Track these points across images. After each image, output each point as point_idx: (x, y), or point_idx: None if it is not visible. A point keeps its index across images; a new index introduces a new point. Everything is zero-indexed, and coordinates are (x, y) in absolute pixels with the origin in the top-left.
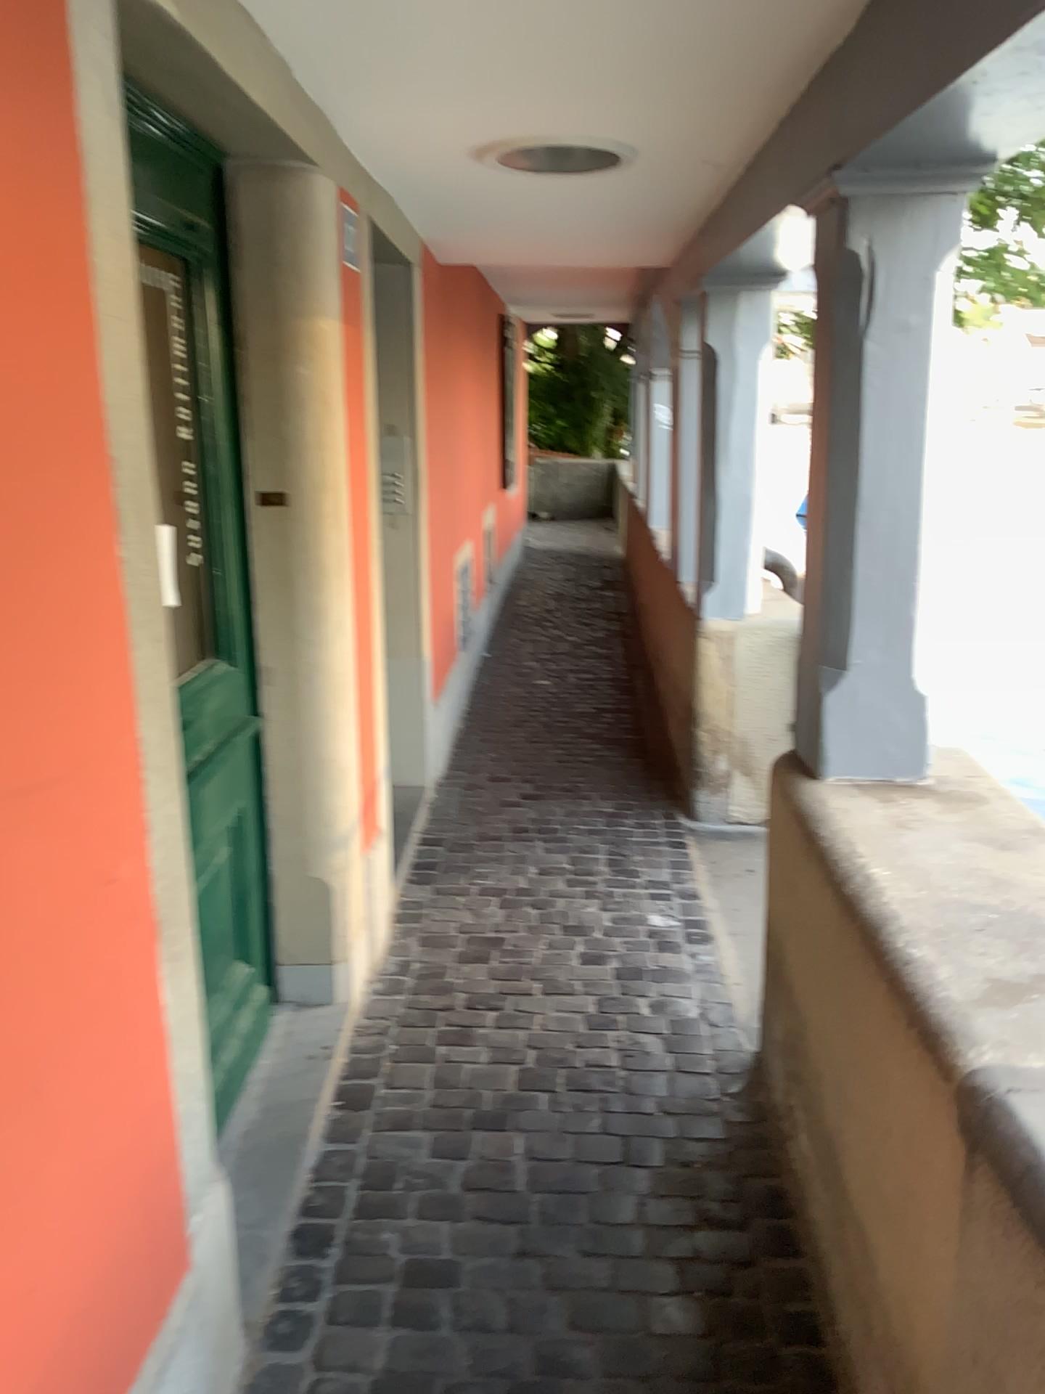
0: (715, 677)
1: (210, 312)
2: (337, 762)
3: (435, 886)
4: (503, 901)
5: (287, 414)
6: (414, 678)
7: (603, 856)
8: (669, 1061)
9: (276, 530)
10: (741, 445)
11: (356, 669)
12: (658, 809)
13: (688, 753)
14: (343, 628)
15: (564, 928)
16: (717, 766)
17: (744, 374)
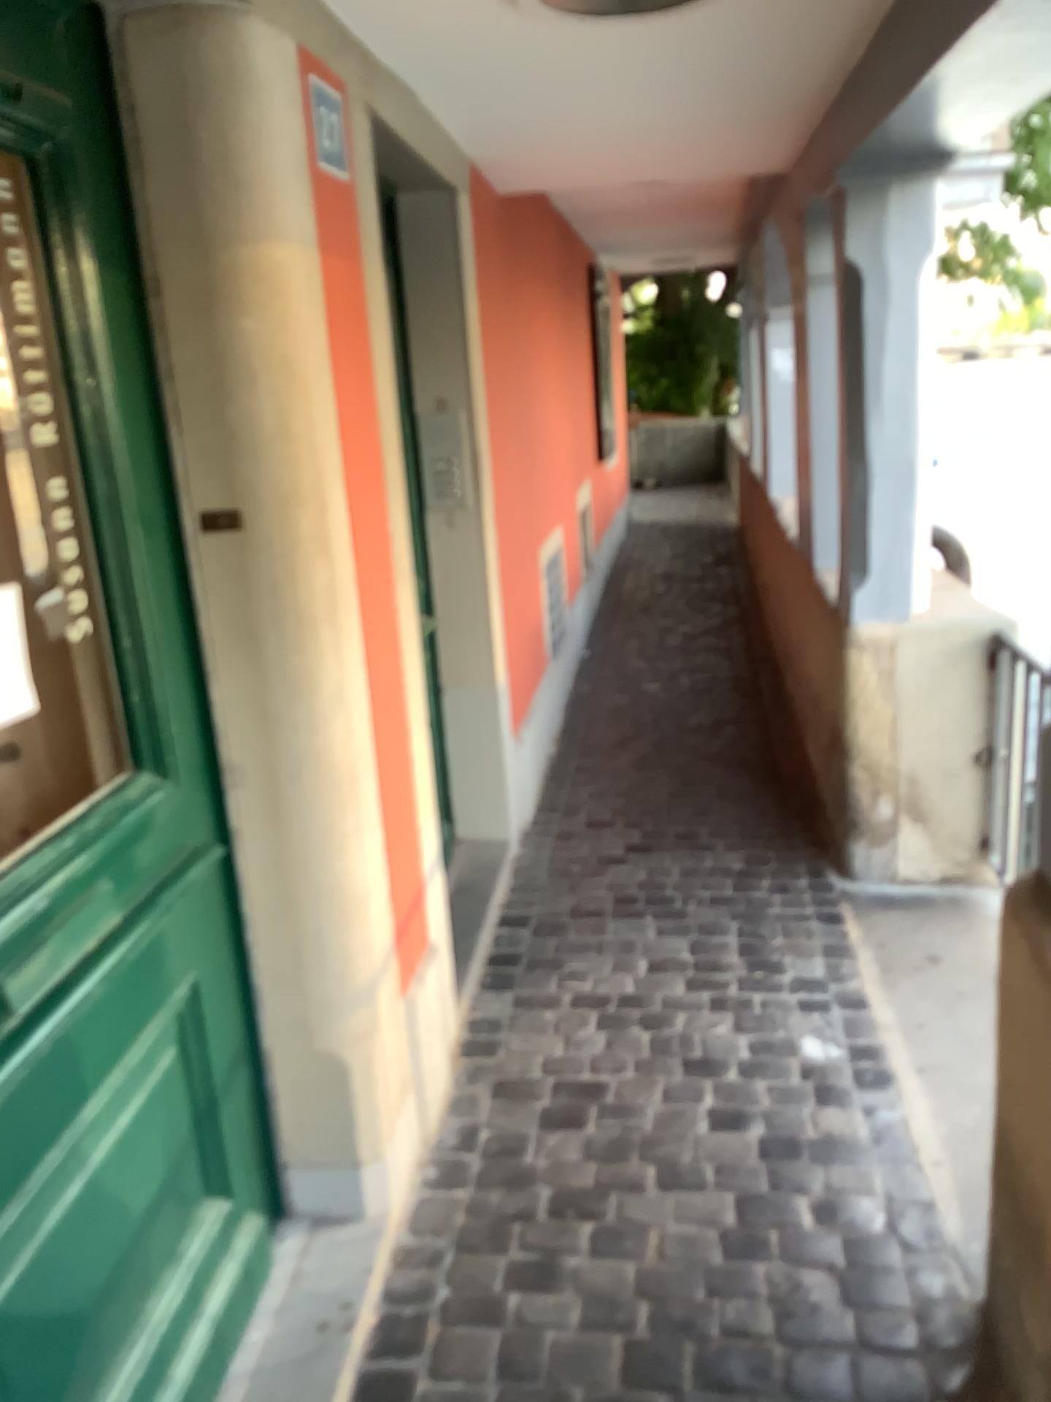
0: (872, 700)
1: (79, 239)
2: (352, 883)
3: (517, 993)
4: (605, 1018)
5: (231, 392)
6: (490, 709)
7: (734, 940)
8: (852, 1329)
9: (230, 567)
10: (900, 393)
11: (376, 746)
12: (801, 862)
13: (839, 794)
14: (348, 697)
15: (686, 1063)
16: (878, 813)
17: (903, 298)
